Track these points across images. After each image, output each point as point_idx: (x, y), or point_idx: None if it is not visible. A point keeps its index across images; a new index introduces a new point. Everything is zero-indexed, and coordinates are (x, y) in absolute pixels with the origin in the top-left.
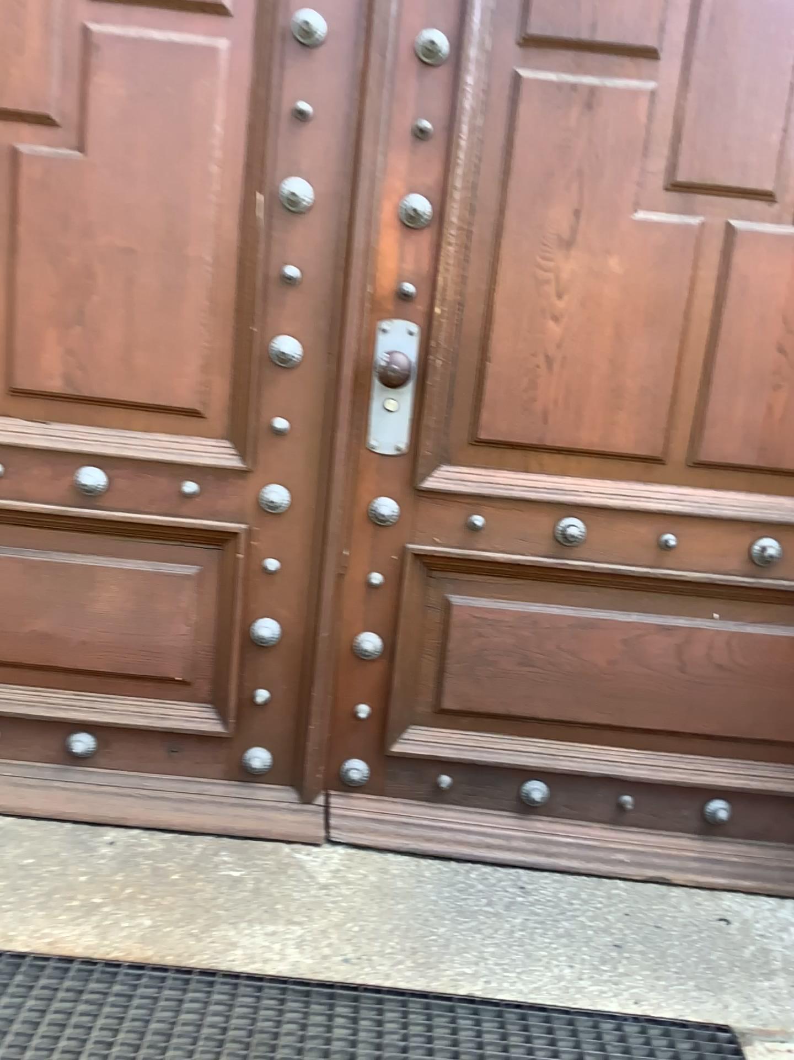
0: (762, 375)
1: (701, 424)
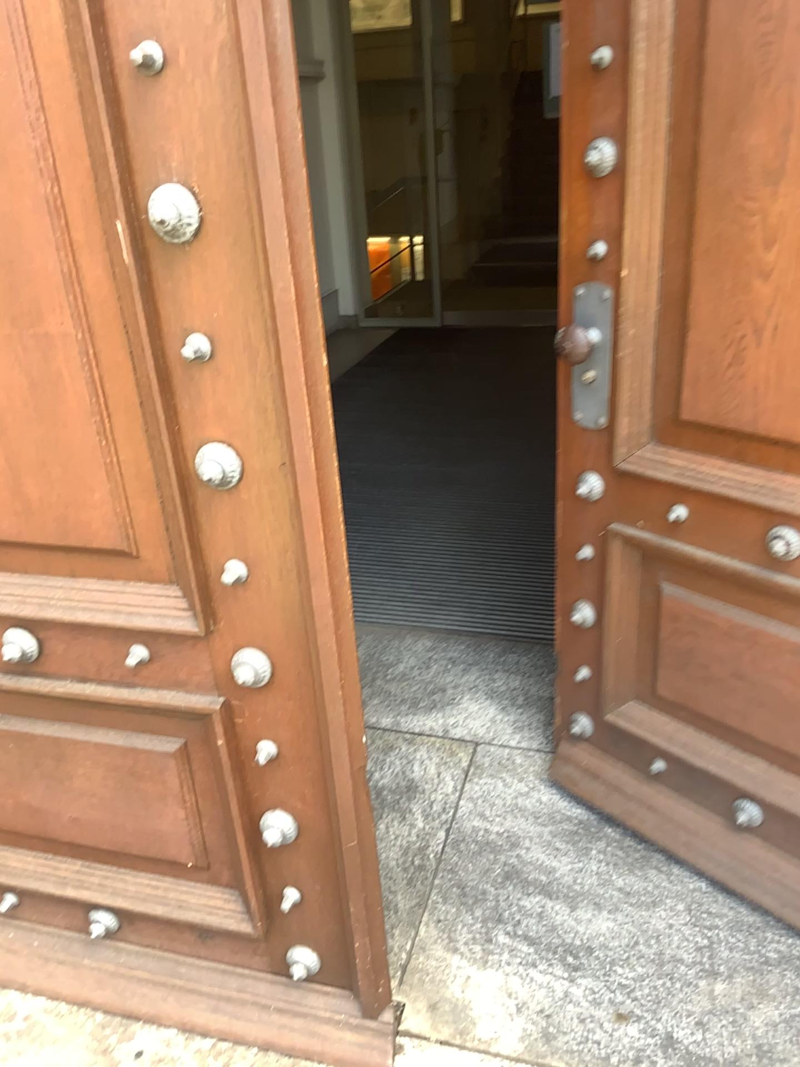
0: None
1: None
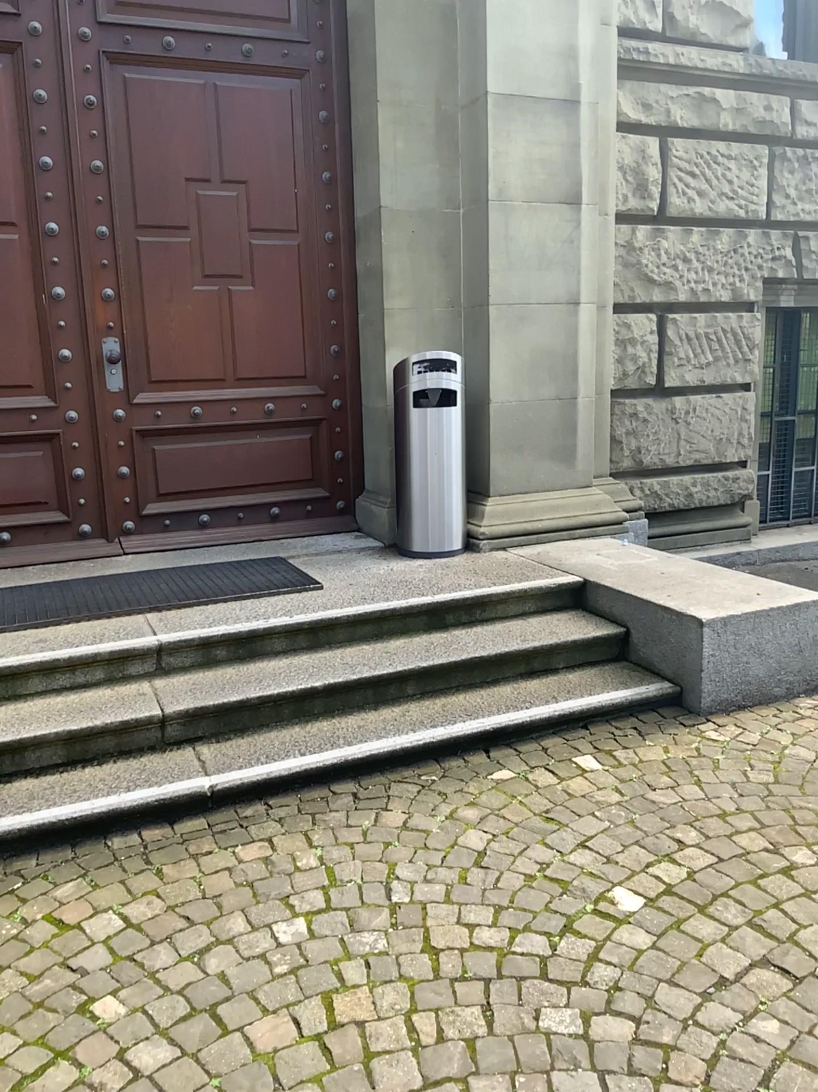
0: (256, 344)
1: (239, 365)
